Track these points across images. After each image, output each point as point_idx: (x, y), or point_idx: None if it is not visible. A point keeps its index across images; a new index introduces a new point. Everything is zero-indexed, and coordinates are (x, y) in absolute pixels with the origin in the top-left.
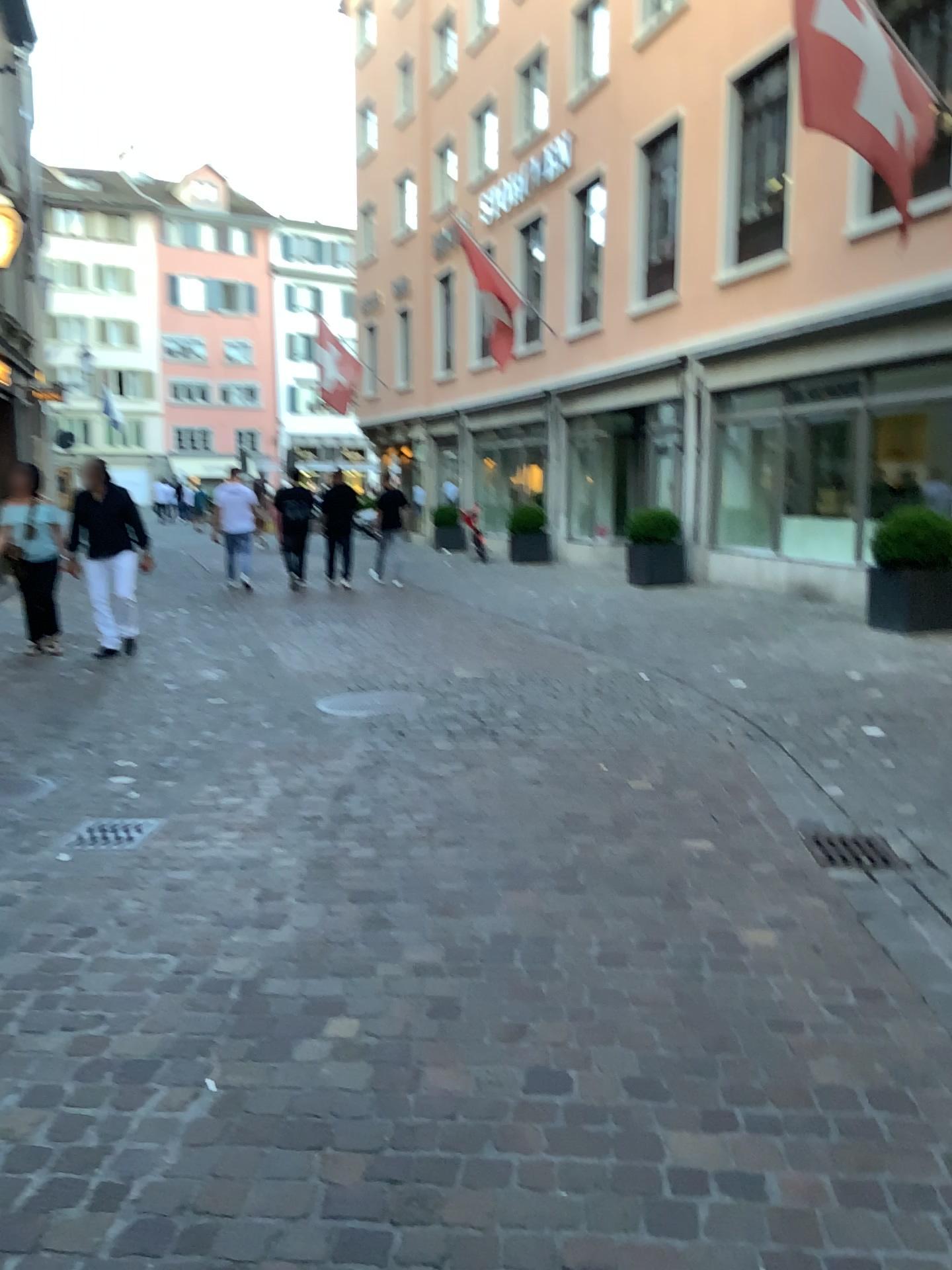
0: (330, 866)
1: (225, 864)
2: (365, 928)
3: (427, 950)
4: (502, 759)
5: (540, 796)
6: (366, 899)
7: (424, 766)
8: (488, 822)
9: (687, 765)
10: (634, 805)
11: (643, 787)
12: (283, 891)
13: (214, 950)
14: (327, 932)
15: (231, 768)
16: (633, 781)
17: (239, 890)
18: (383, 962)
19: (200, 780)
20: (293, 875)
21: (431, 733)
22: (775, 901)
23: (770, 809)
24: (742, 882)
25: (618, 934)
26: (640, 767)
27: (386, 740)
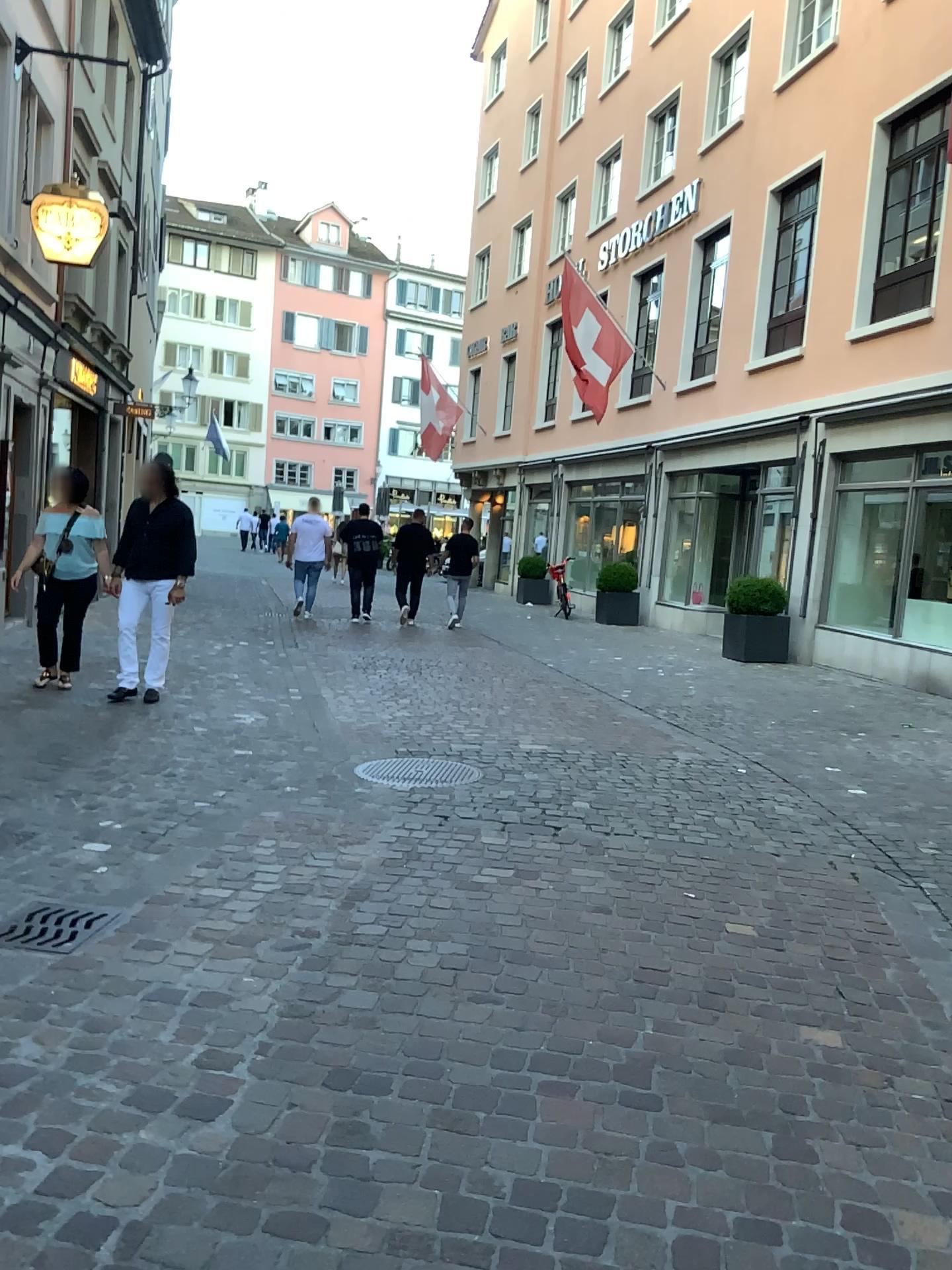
0: (311, 1016)
1: (174, 996)
2: (334, 1139)
3: (416, 1195)
4: (562, 871)
5: (607, 932)
6: (347, 1082)
7: (464, 870)
8: (535, 965)
9: (802, 906)
10: (732, 961)
11: (743, 933)
12: (238, 1052)
13: (107, 1156)
14: (279, 1138)
15: (228, 847)
16: (730, 922)
17: (179, 1043)
18: (344, 1215)
19: (187, 859)
20: (259, 1026)
21: (479, 825)
22: (939, 1155)
23: (918, 989)
24: (886, 1111)
25: (706, 1198)
26: (739, 902)
27: (423, 828)
